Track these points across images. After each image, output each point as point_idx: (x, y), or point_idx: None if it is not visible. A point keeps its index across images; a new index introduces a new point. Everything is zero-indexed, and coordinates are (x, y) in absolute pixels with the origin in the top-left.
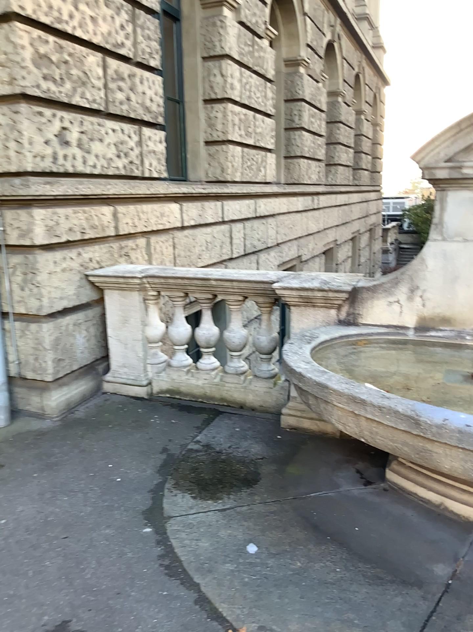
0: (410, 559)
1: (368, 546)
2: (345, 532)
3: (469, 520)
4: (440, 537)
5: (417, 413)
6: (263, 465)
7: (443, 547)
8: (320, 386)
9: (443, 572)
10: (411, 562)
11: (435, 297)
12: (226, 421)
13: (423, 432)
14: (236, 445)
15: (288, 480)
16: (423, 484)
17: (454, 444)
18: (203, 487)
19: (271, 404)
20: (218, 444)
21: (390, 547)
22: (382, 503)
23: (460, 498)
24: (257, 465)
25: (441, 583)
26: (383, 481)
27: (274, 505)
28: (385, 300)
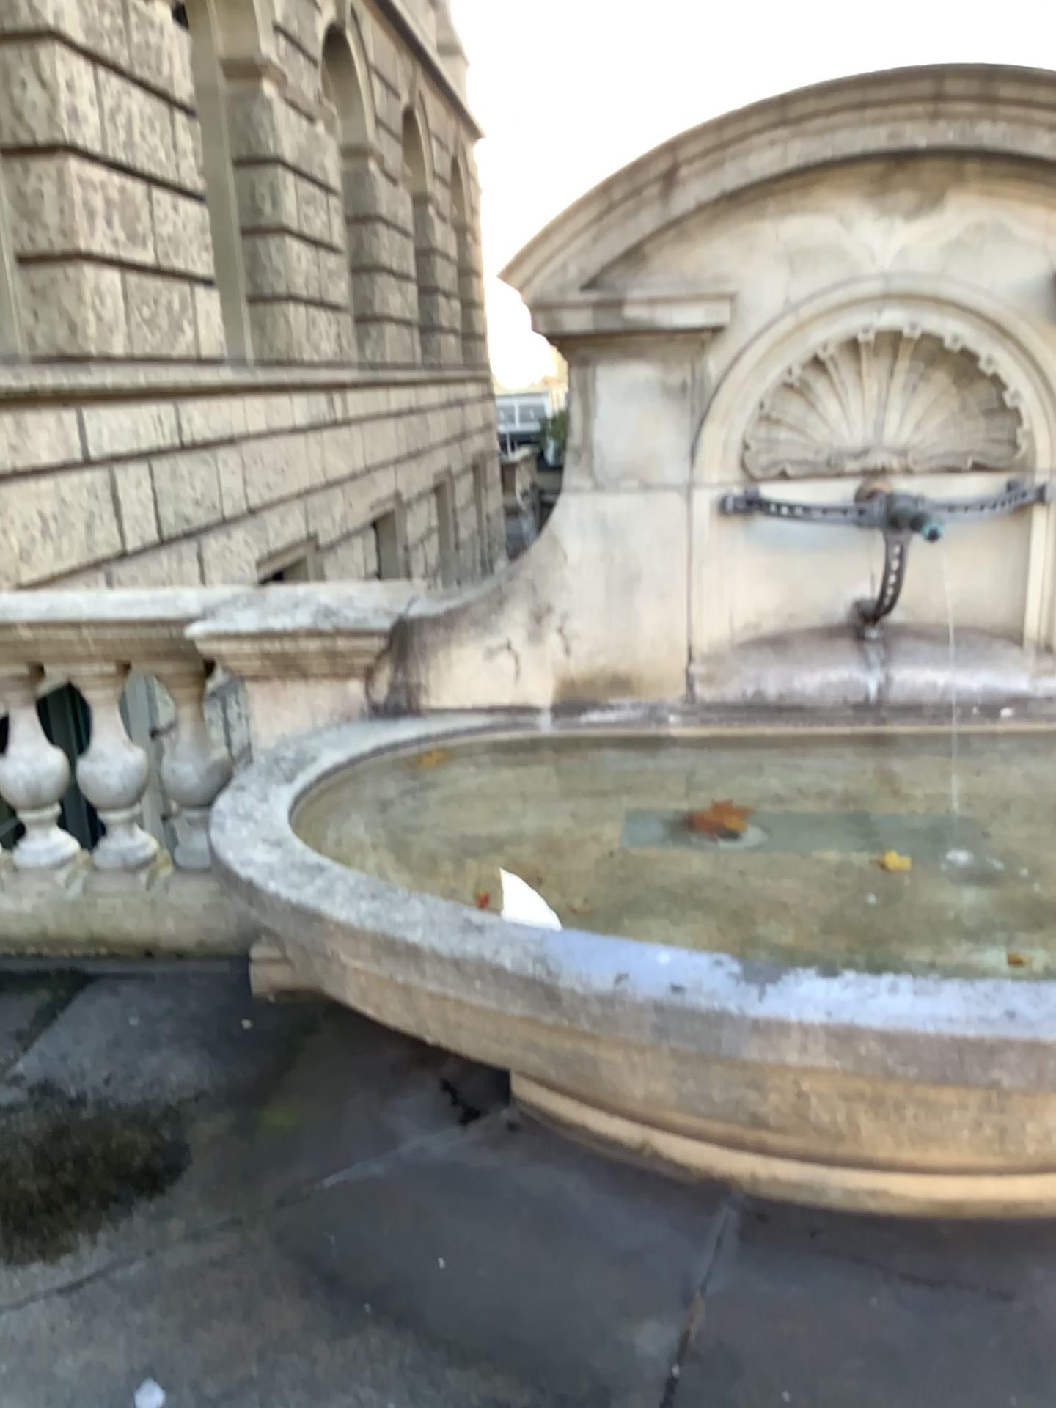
0: (575, 1326)
1: (469, 1310)
2: (408, 1281)
3: (709, 1178)
4: (646, 1242)
5: (546, 971)
6: (196, 1115)
7: (653, 1270)
8: (297, 916)
9: (654, 1345)
10: (577, 1336)
11: (595, 629)
12: (106, 997)
13: (567, 1018)
14: (127, 1068)
15: (263, 1150)
16: (598, 1103)
17: (647, 1043)
18: (21, 1220)
19: (226, 934)
20: (78, 1071)
21: (523, 1302)
22: (503, 1172)
23: (686, 1124)
24: (182, 1118)
25: (652, 1381)
26: (508, 1106)
27: (221, 1237)
28: (476, 646)
